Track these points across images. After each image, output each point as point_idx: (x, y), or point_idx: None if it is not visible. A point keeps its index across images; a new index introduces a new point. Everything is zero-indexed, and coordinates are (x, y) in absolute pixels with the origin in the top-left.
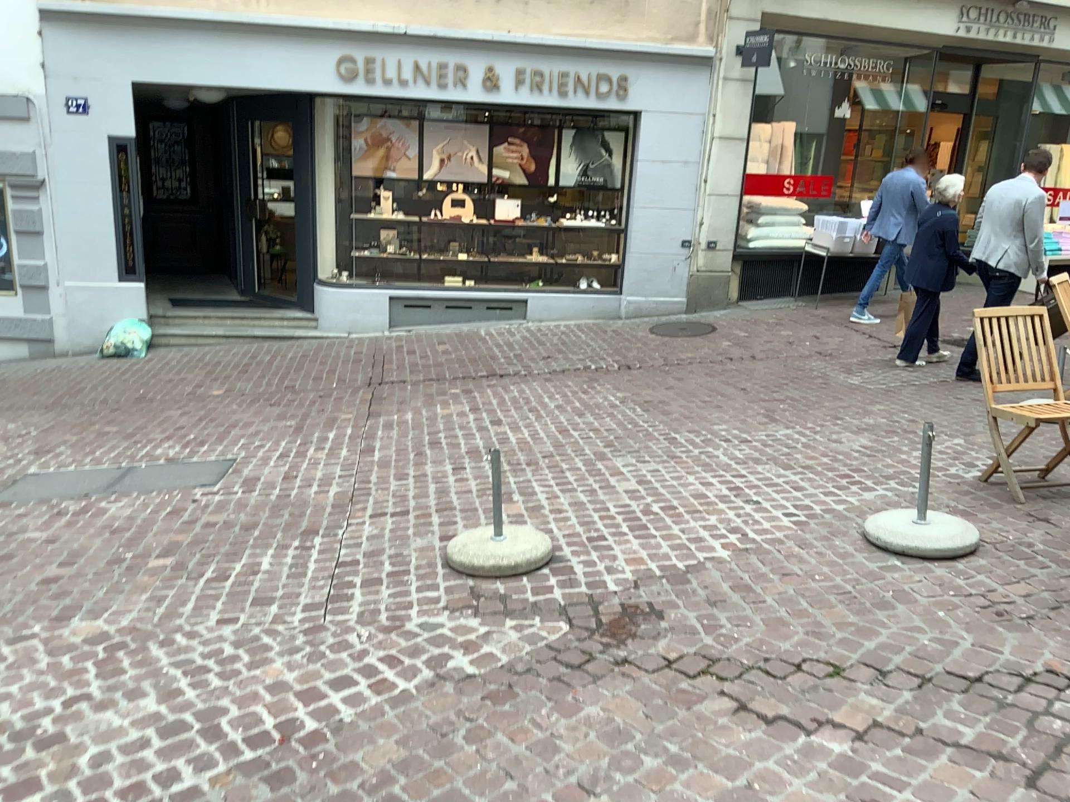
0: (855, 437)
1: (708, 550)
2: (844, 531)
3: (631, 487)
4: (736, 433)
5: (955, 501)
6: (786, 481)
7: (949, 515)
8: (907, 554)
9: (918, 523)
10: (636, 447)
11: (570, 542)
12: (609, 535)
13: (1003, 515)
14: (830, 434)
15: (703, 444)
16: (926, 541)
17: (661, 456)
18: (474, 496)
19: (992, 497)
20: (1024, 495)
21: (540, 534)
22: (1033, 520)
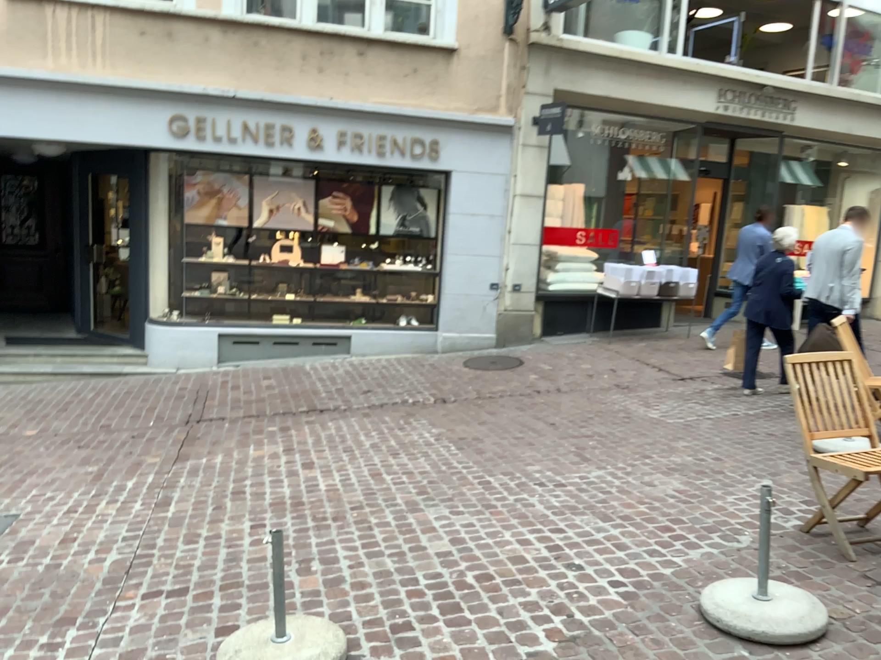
0: (668, 481)
1: (529, 644)
2: (680, 611)
3: (441, 551)
4: (550, 478)
5: (788, 564)
6: (607, 540)
7: (788, 585)
8: (757, 646)
9: (763, 602)
10: (448, 498)
11: (368, 637)
12: (415, 624)
13: (842, 580)
14: (642, 477)
15: (517, 493)
16: (776, 628)
17: (474, 508)
18: (266, 567)
19: (823, 556)
20: (854, 551)
21: (334, 625)
22: (875, 587)
